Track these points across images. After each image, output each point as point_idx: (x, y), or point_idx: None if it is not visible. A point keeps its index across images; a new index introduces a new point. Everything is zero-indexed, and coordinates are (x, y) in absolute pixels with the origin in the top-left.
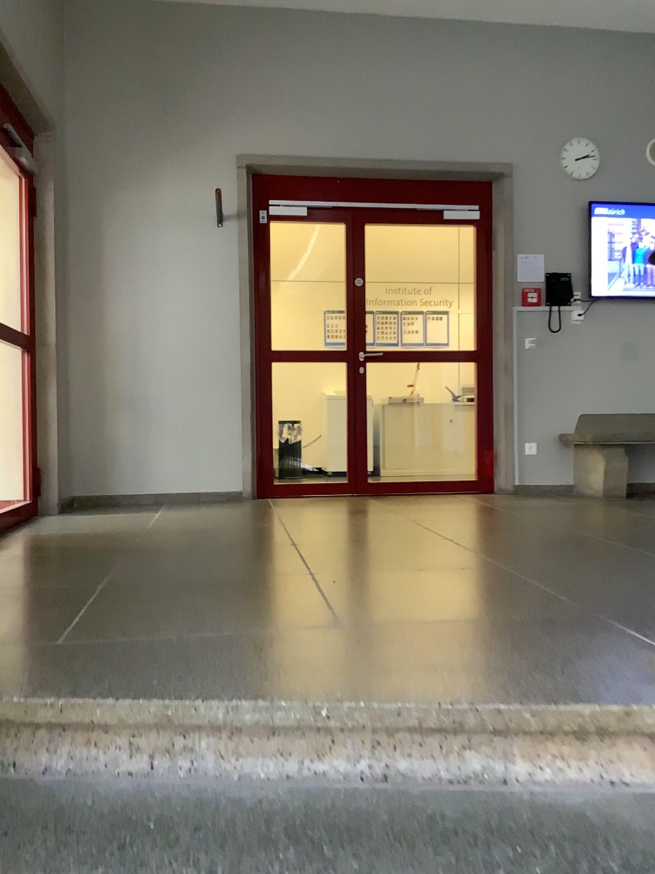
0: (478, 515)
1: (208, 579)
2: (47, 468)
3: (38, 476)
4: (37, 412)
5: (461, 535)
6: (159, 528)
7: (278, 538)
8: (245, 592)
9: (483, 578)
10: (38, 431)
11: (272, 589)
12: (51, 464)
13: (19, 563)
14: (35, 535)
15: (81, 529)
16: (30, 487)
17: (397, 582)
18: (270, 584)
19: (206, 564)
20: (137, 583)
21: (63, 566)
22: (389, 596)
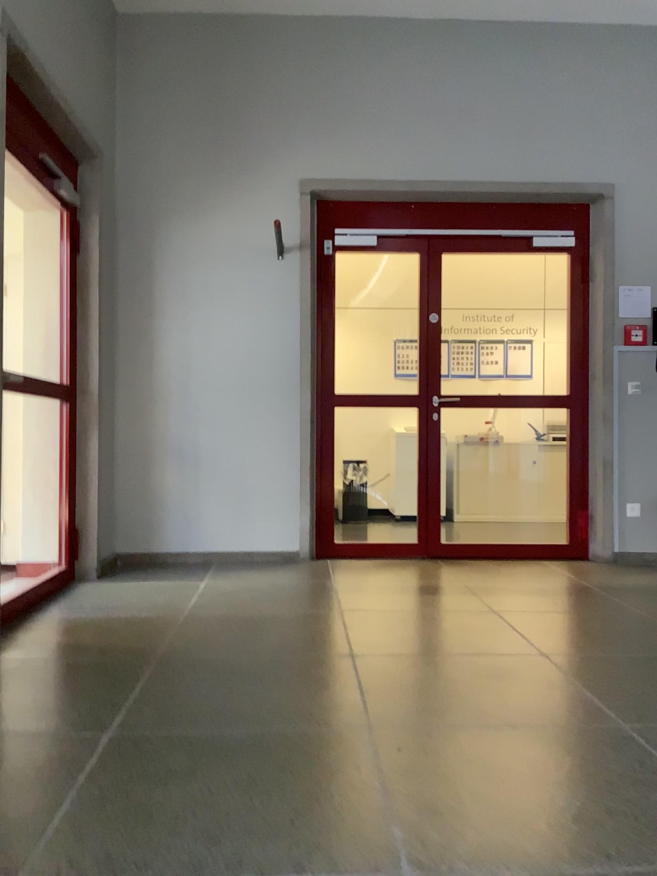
0: (575, 606)
1: (238, 735)
2: (87, 526)
3: (75, 537)
4: (76, 466)
5: (558, 646)
6: (199, 617)
7: (334, 644)
8: (283, 773)
9: (602, 757)
10: (77, 486)
11: (319, 768)
12: (92, 521)
13: (22, 683)
14: (59, 622)
15: (112, 612)
16: (67, 550)
17: (485, 761)
18: (316, 757)
19: (240, 700)
20: (150, 739)
21: (72, 690)
22: (477, 798)
